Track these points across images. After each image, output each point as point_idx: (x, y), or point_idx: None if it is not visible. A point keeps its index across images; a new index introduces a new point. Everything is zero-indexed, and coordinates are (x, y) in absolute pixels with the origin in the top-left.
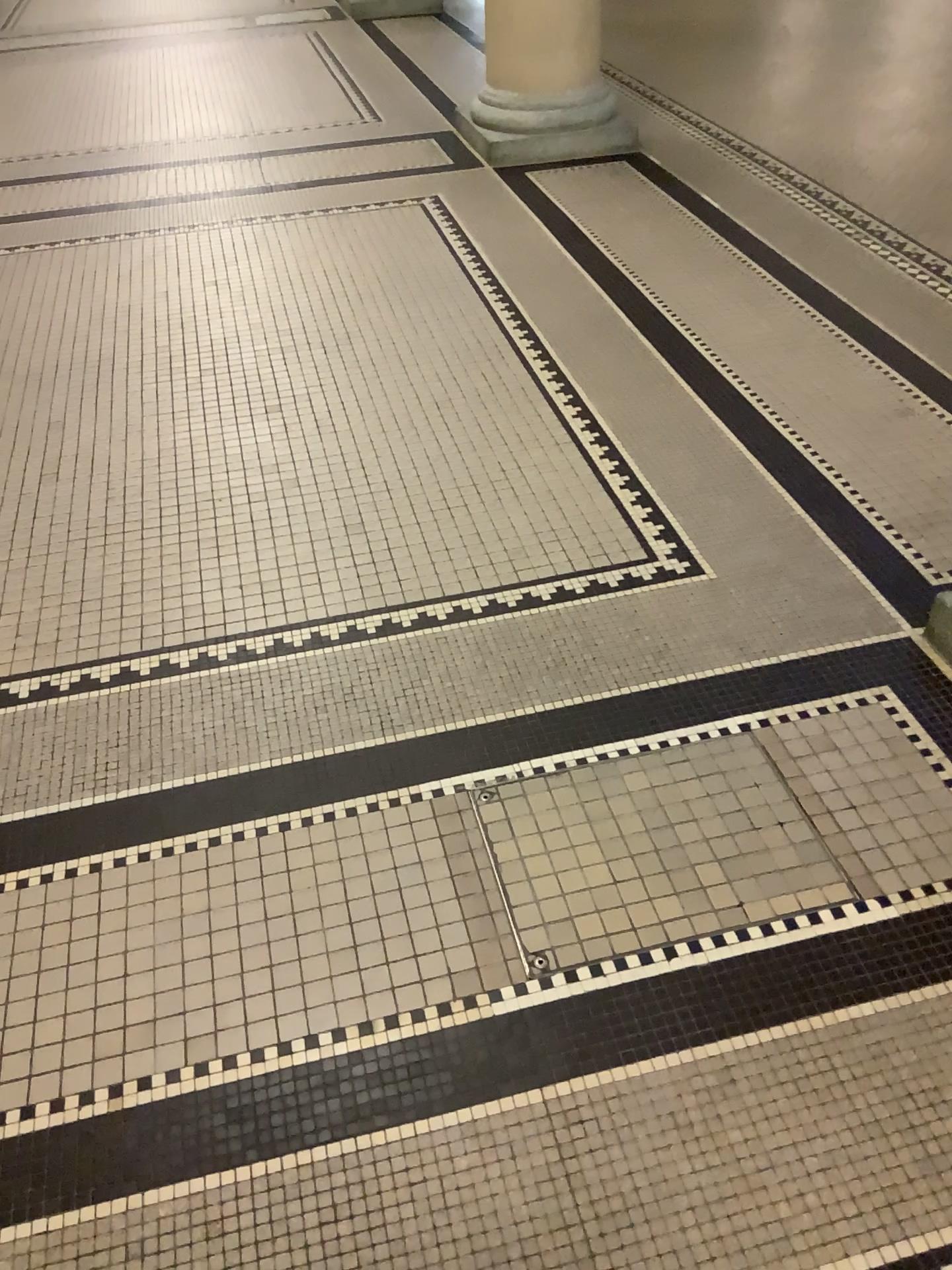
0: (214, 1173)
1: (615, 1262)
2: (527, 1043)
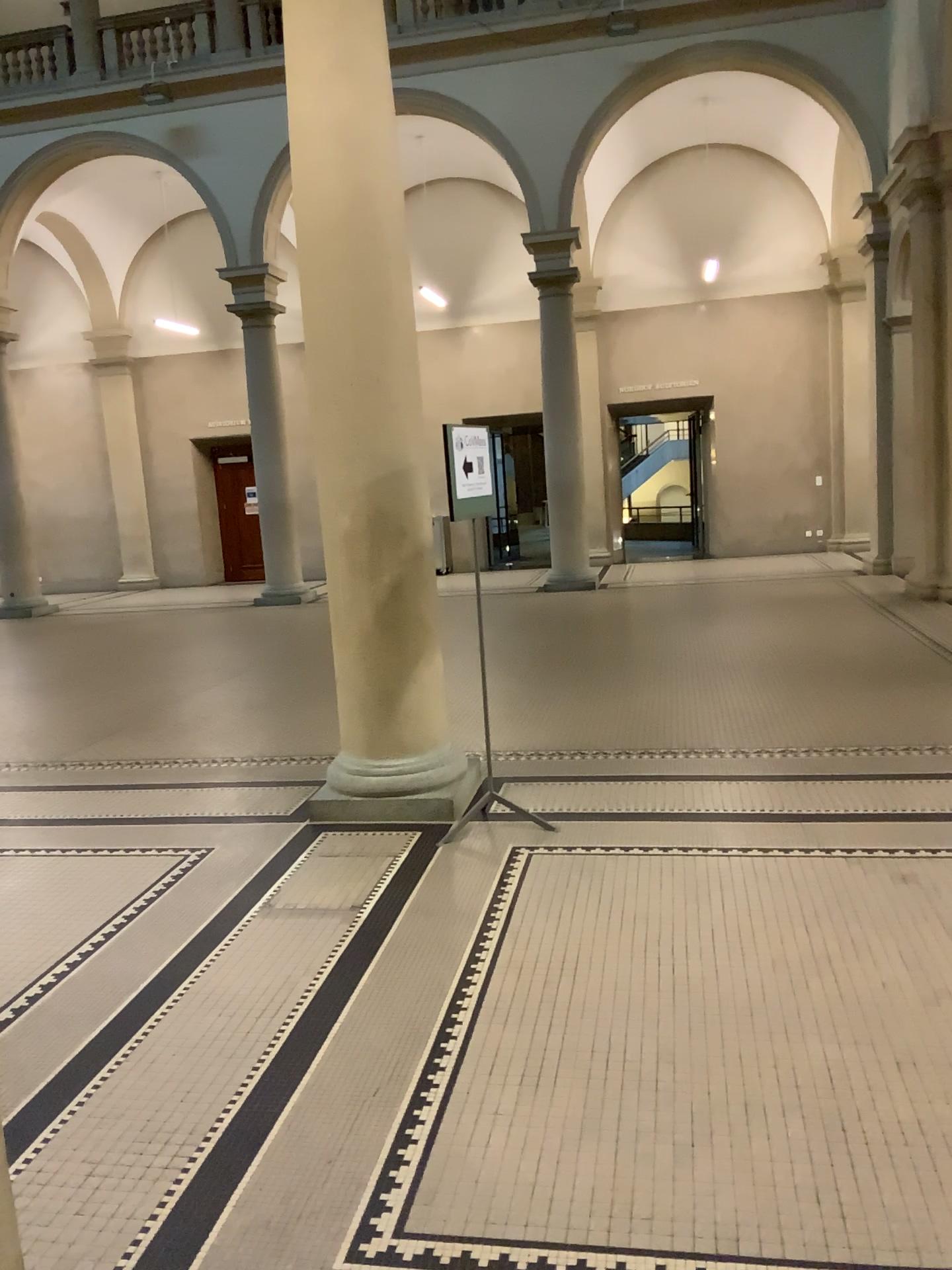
0: (362, 973)
1: (460, 916)
2: (378, 917)
